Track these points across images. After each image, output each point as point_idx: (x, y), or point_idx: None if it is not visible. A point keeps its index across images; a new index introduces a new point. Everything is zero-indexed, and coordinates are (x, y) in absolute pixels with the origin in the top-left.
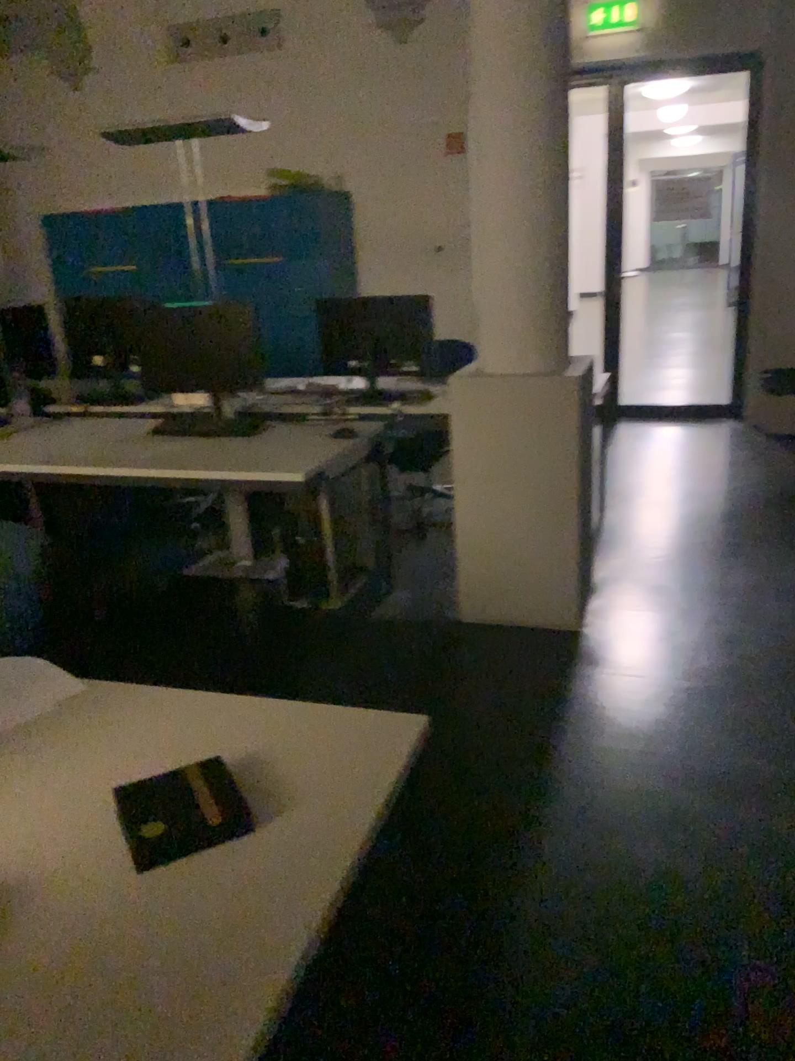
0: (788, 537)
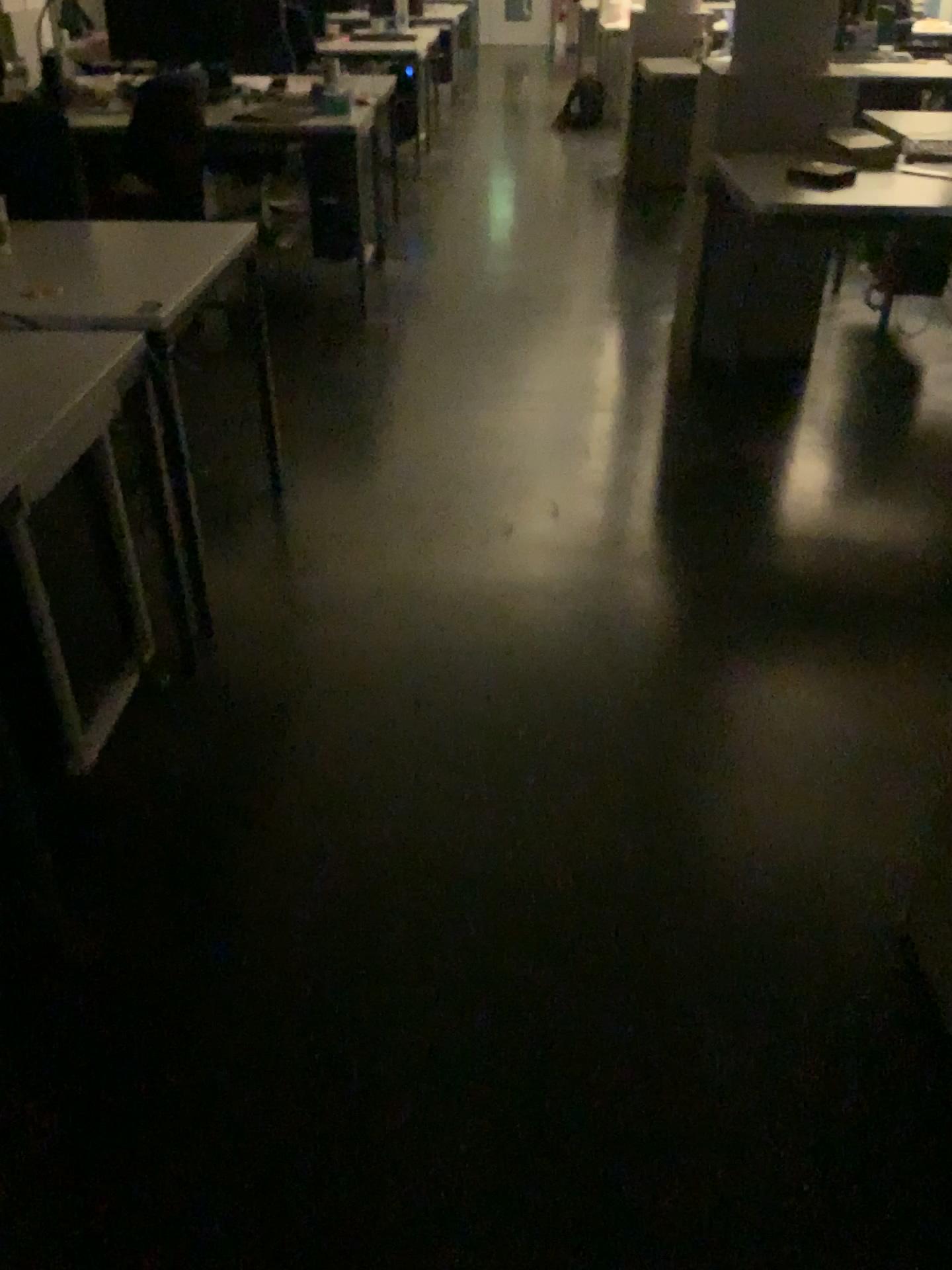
0: None
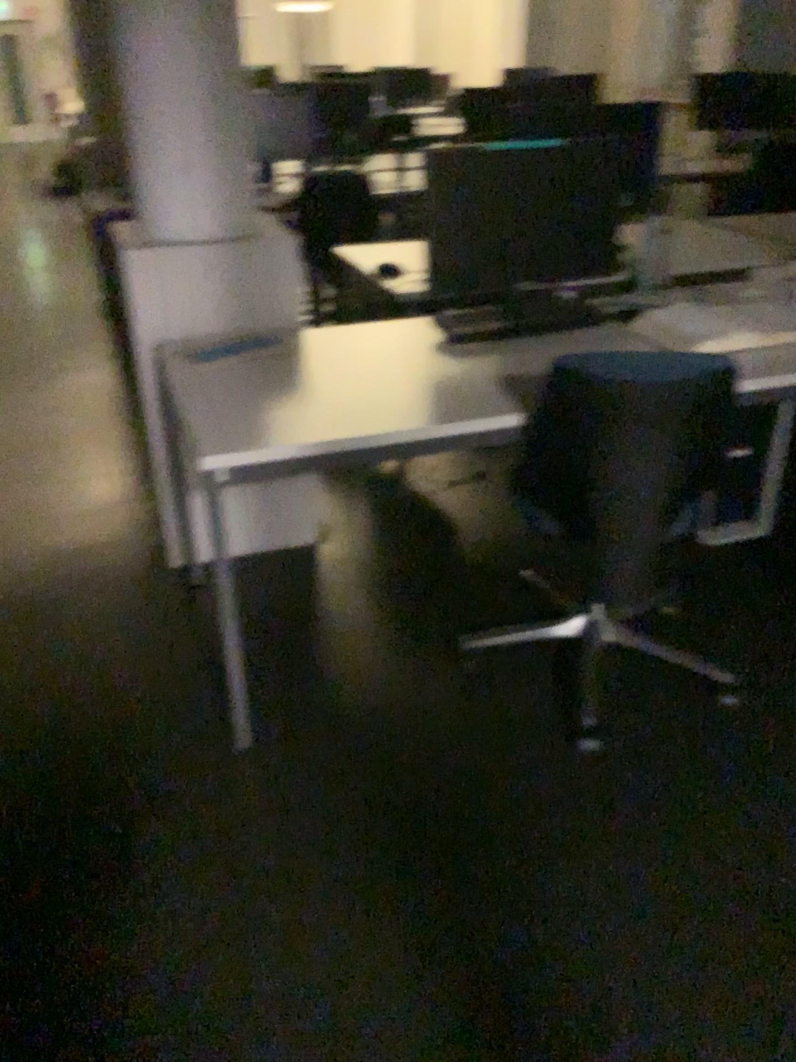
0: None
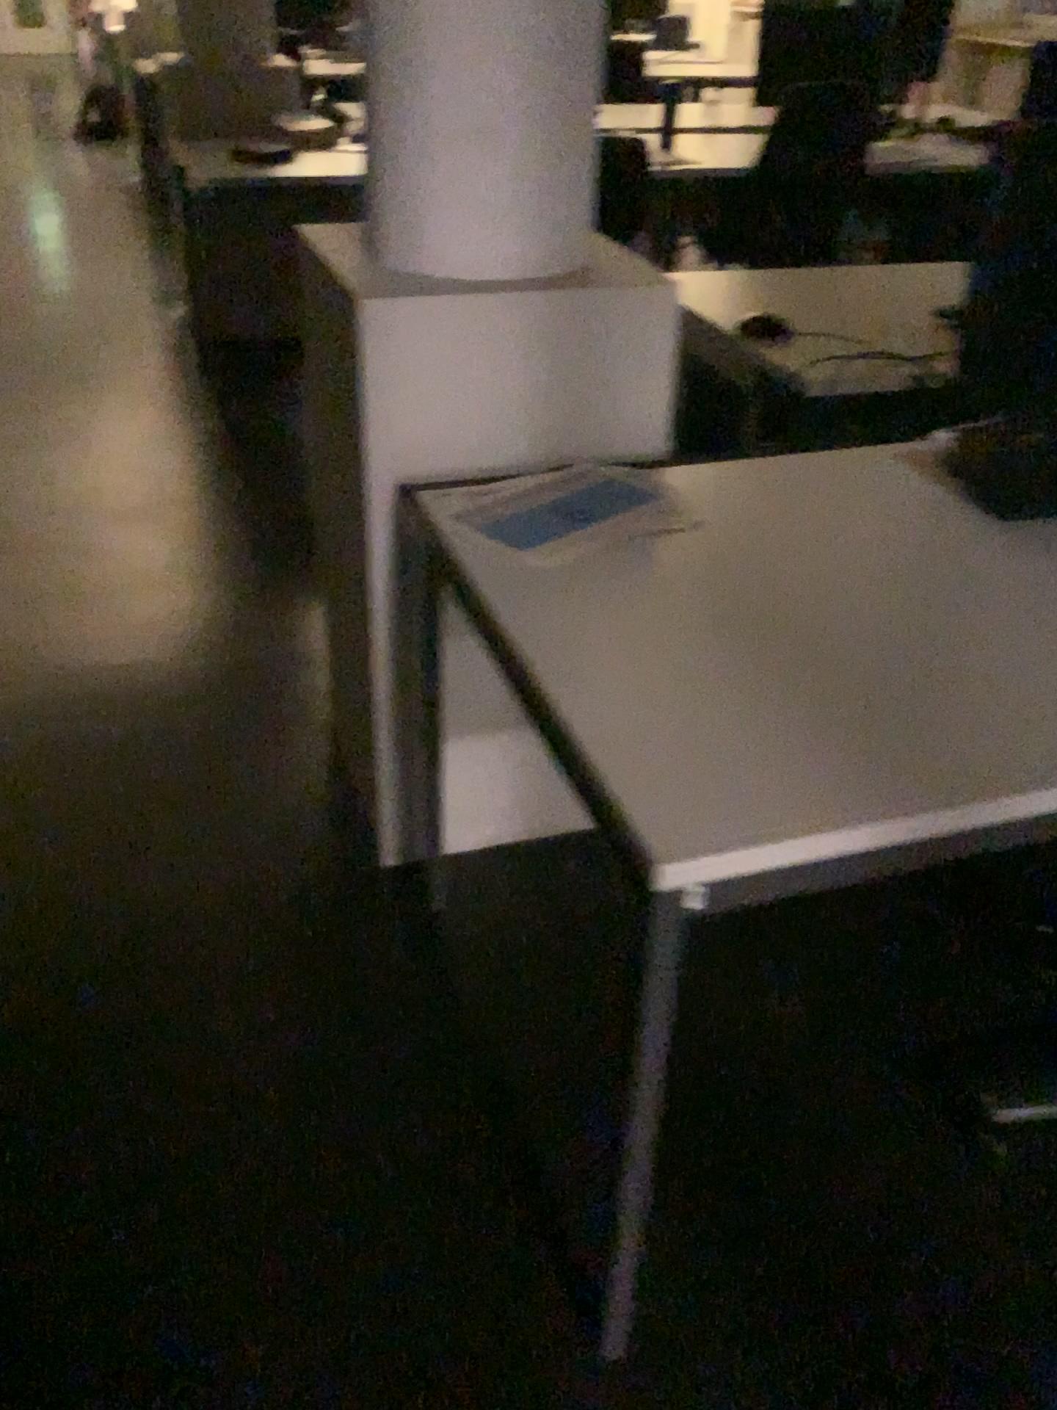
0: None
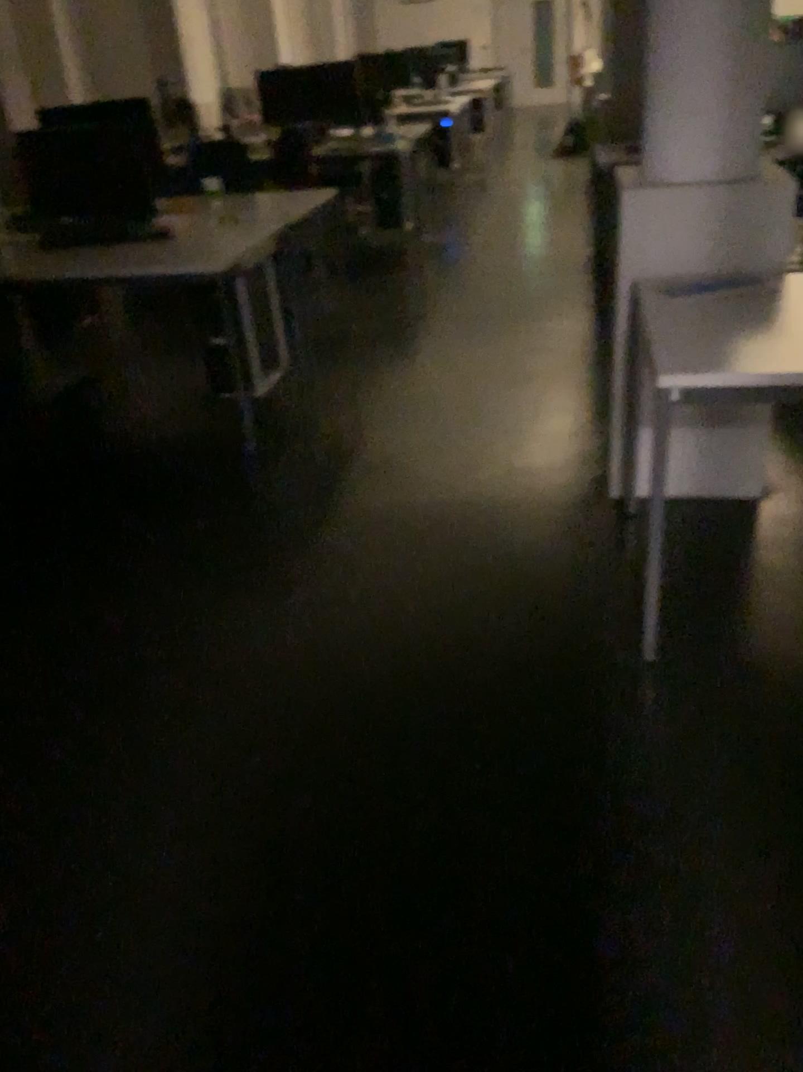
0: (323, 613)
